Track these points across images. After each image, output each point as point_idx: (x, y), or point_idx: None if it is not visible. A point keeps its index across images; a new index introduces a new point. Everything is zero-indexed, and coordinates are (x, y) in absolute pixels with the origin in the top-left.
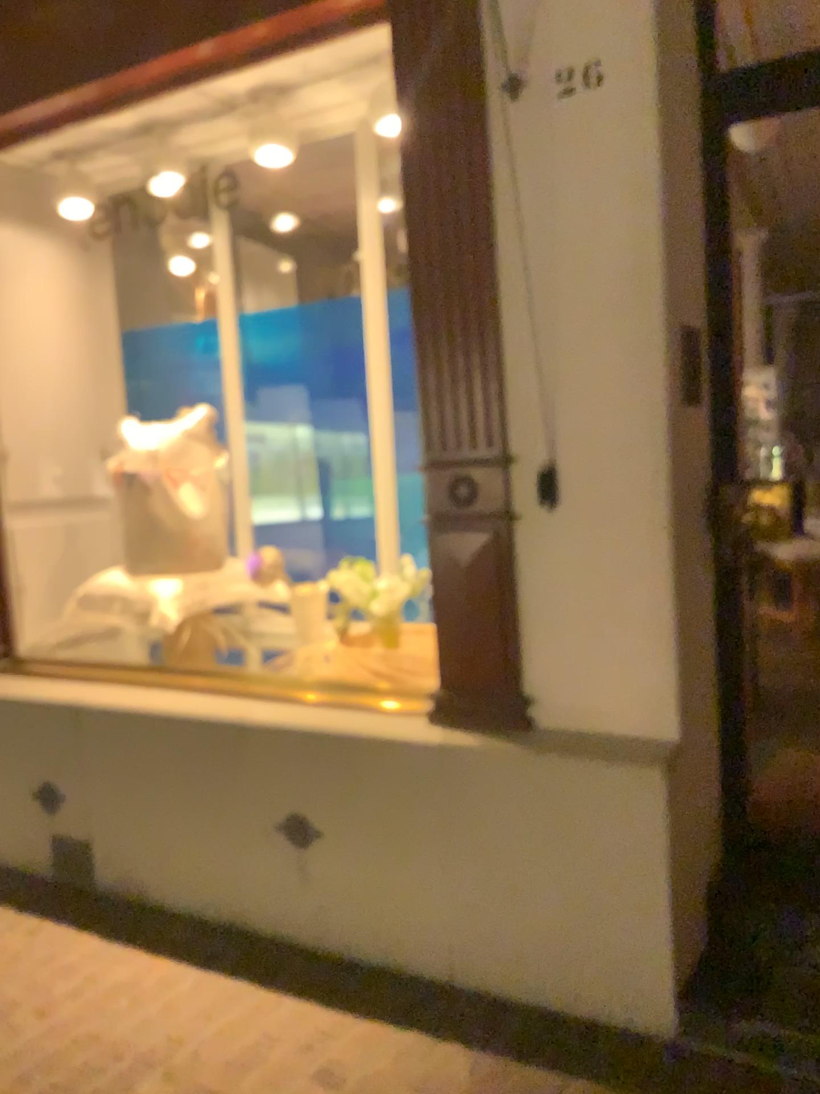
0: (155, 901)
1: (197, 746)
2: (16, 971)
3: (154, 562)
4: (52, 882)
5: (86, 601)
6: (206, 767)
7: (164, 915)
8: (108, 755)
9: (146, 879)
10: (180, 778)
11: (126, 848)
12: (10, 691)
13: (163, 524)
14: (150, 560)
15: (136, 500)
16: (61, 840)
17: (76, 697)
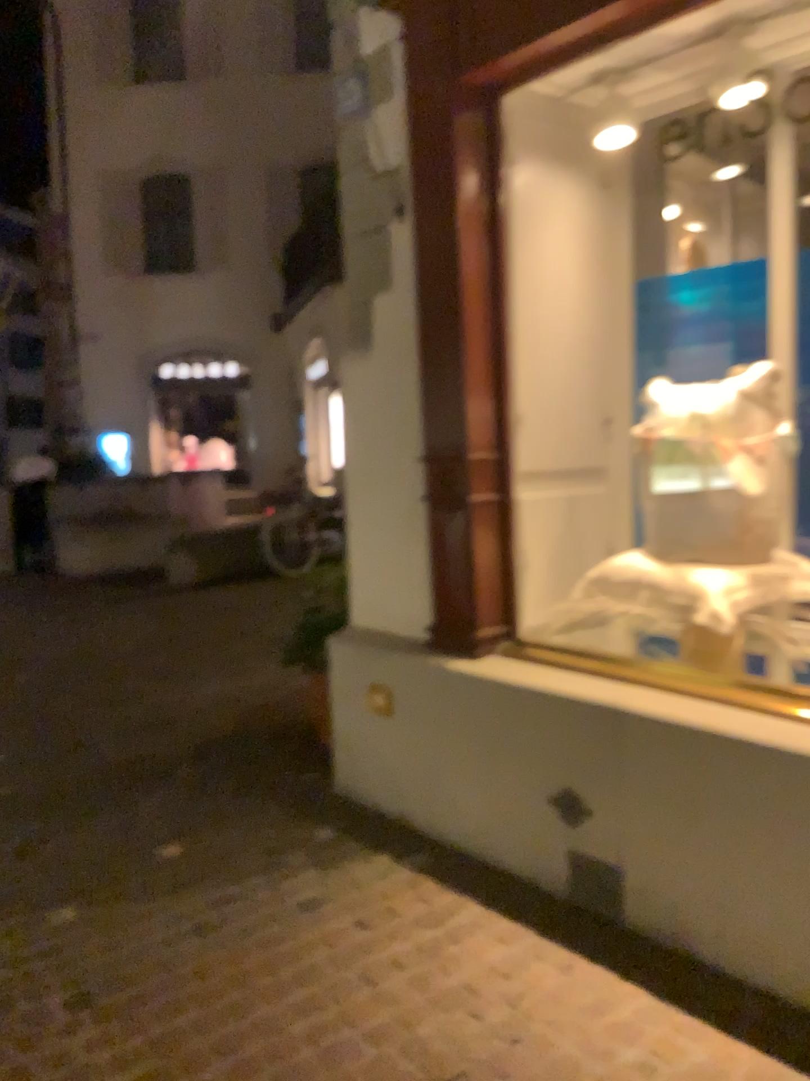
0: (711, 961)
1: (796, 788)
2: (563, 1017)
3: (697, 547)
4: (570, 903)
5: (606, 585)
6: (807, 816)
7: (724, 982)
8: (658, 775)
9: (700, 931)
10: (764, 822)
11: (673, 888)
12: (531, 680)
13: (711, 502)
14: (692, 544)
15: (679, 472)
16: (584, 859)
17: (618, 700)
